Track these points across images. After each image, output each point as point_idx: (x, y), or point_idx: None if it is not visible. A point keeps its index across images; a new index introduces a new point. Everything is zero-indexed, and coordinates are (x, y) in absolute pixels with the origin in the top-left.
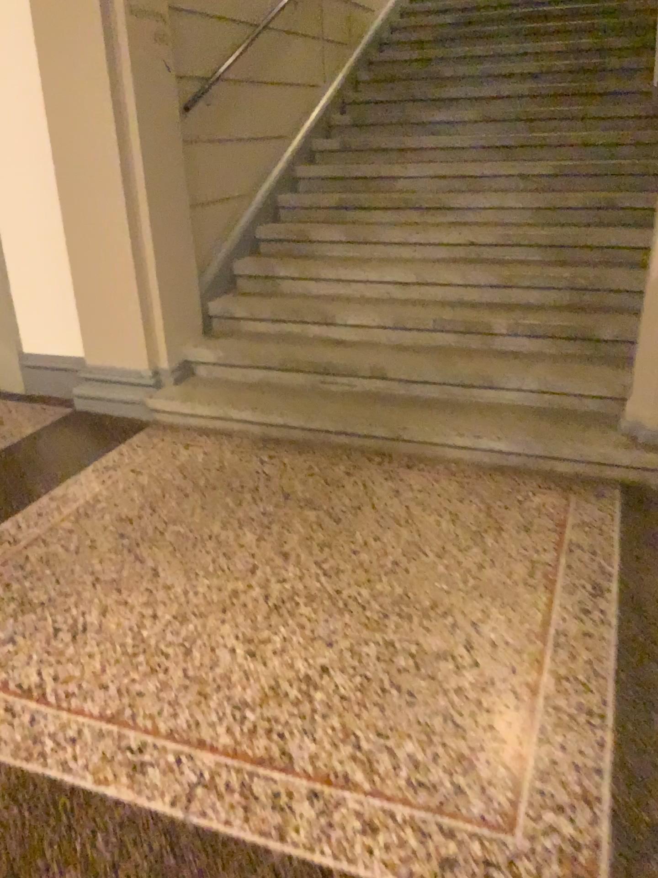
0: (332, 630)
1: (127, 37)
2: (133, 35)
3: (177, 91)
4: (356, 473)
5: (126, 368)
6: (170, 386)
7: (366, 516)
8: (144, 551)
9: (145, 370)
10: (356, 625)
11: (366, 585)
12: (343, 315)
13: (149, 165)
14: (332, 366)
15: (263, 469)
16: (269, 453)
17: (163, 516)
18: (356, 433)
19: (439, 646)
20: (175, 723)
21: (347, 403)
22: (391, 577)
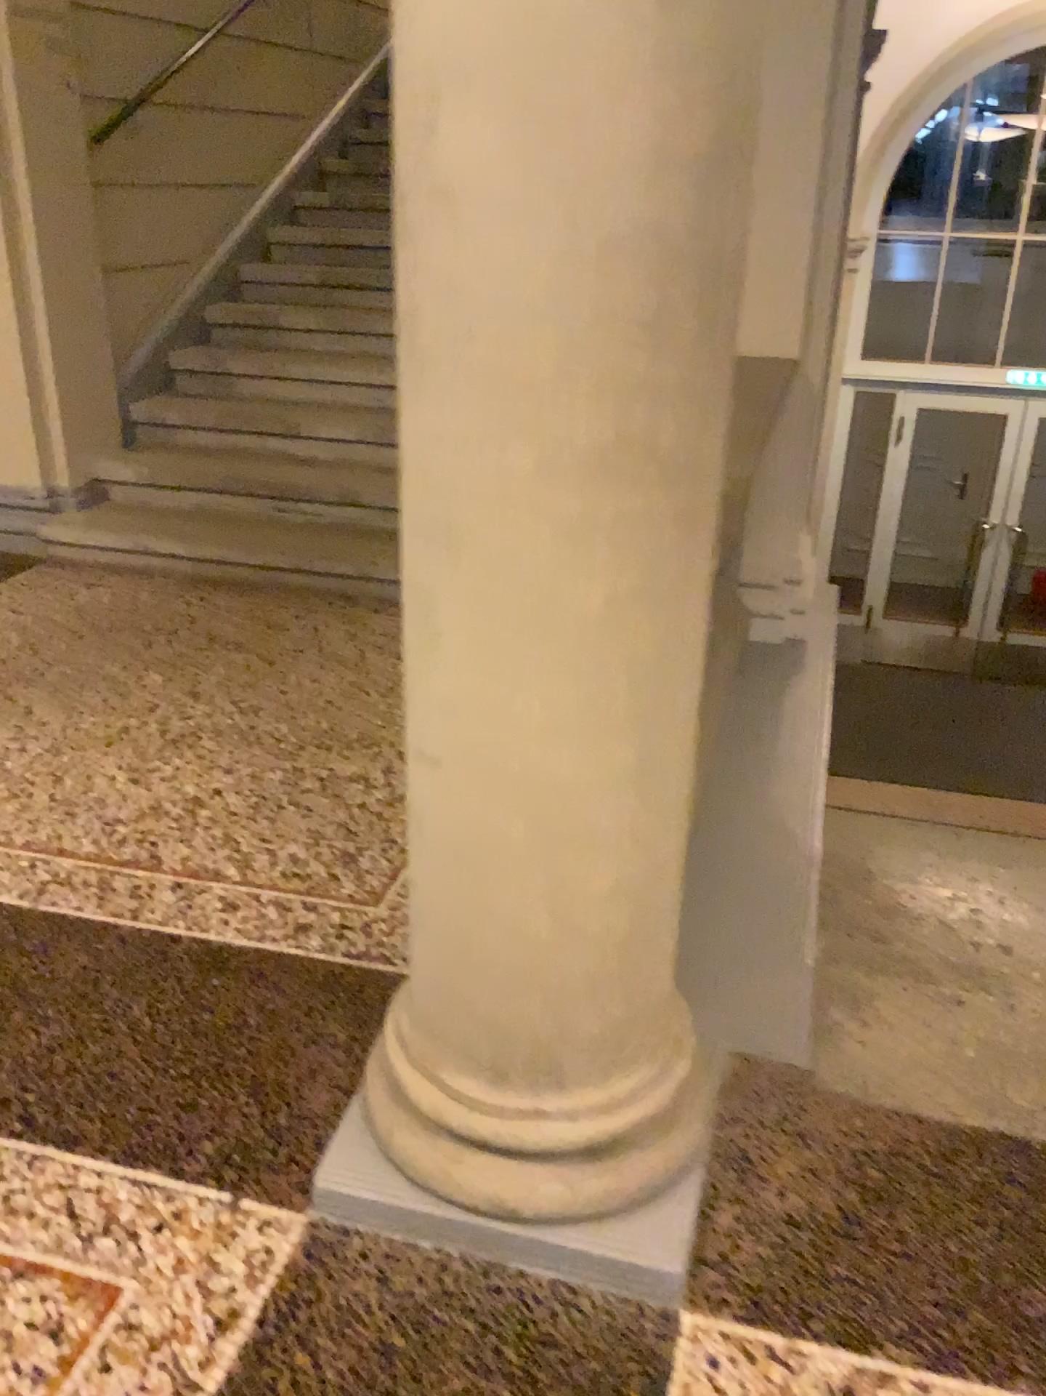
0: (233, 758)
1: (8, 40)
2: (17, 38)
3: (81, 115)
4: (306, 615)
5: (12, 485)
6: (73, 513)
7: (307, 657)
8: (18, 689)
9: (38, 490)
10: (264, 752)
11: (286, 719)
12: (313, 426)
13: (42, 212)
14: (293, 490)
15: (189, 610)
16: (200, 594)
17: (47, 656)
18: (312, 569)
19: (353, 769)
20: (33, 834)
21: (304, 533)
22: (318, 712)
